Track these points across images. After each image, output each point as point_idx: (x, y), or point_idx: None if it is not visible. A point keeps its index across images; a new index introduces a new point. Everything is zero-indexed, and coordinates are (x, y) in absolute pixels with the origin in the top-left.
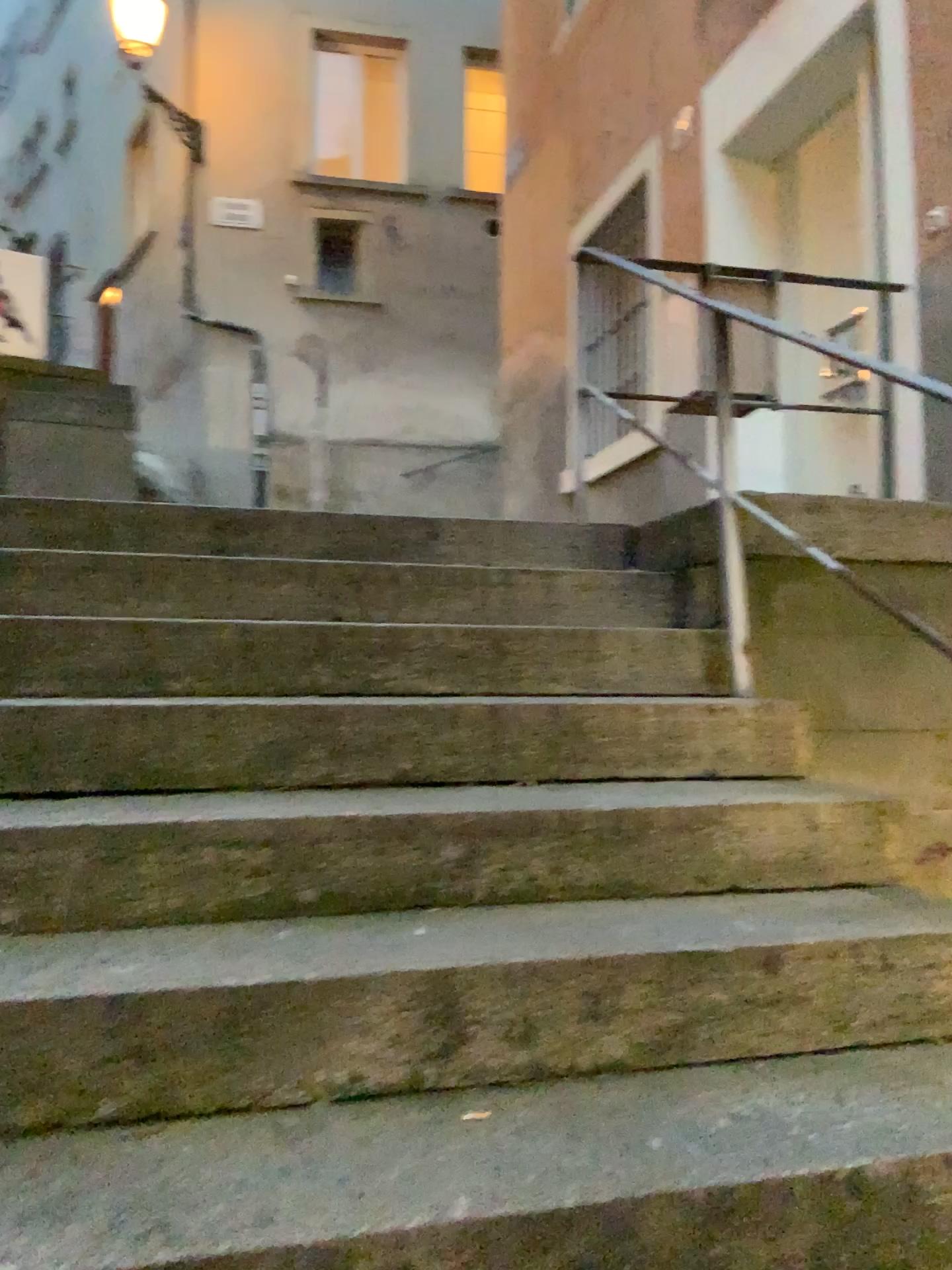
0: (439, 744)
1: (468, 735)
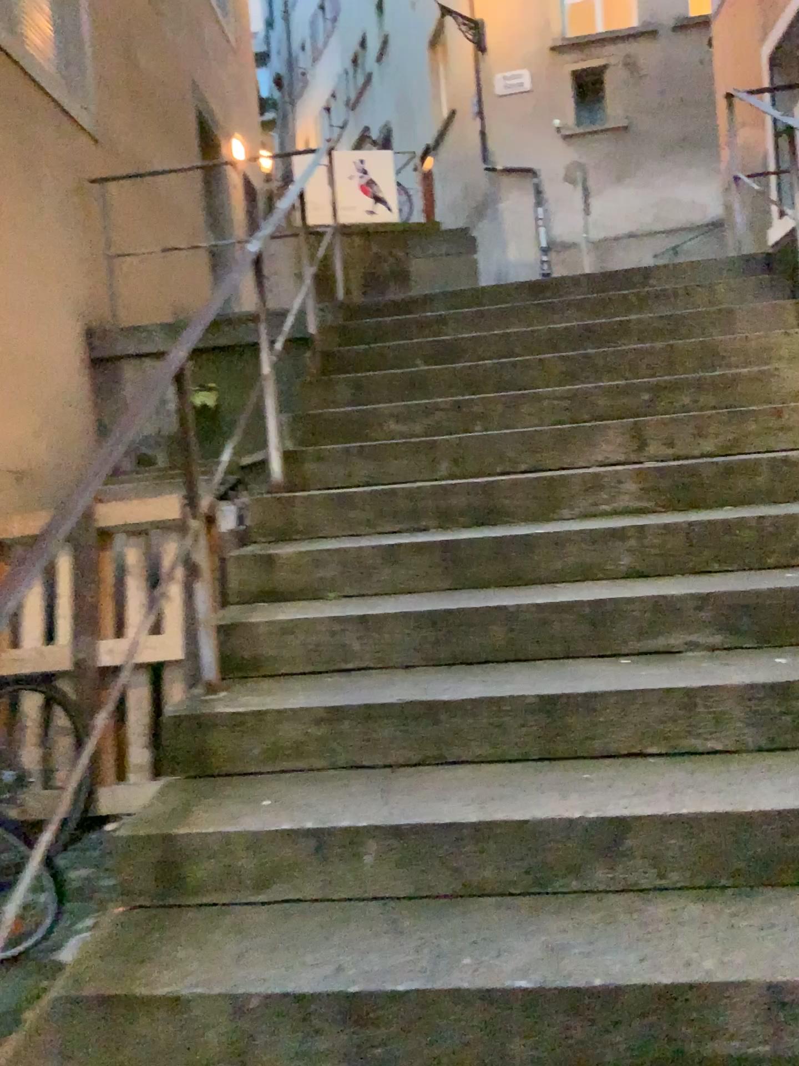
0: (644, 364)
1: (657, 359)
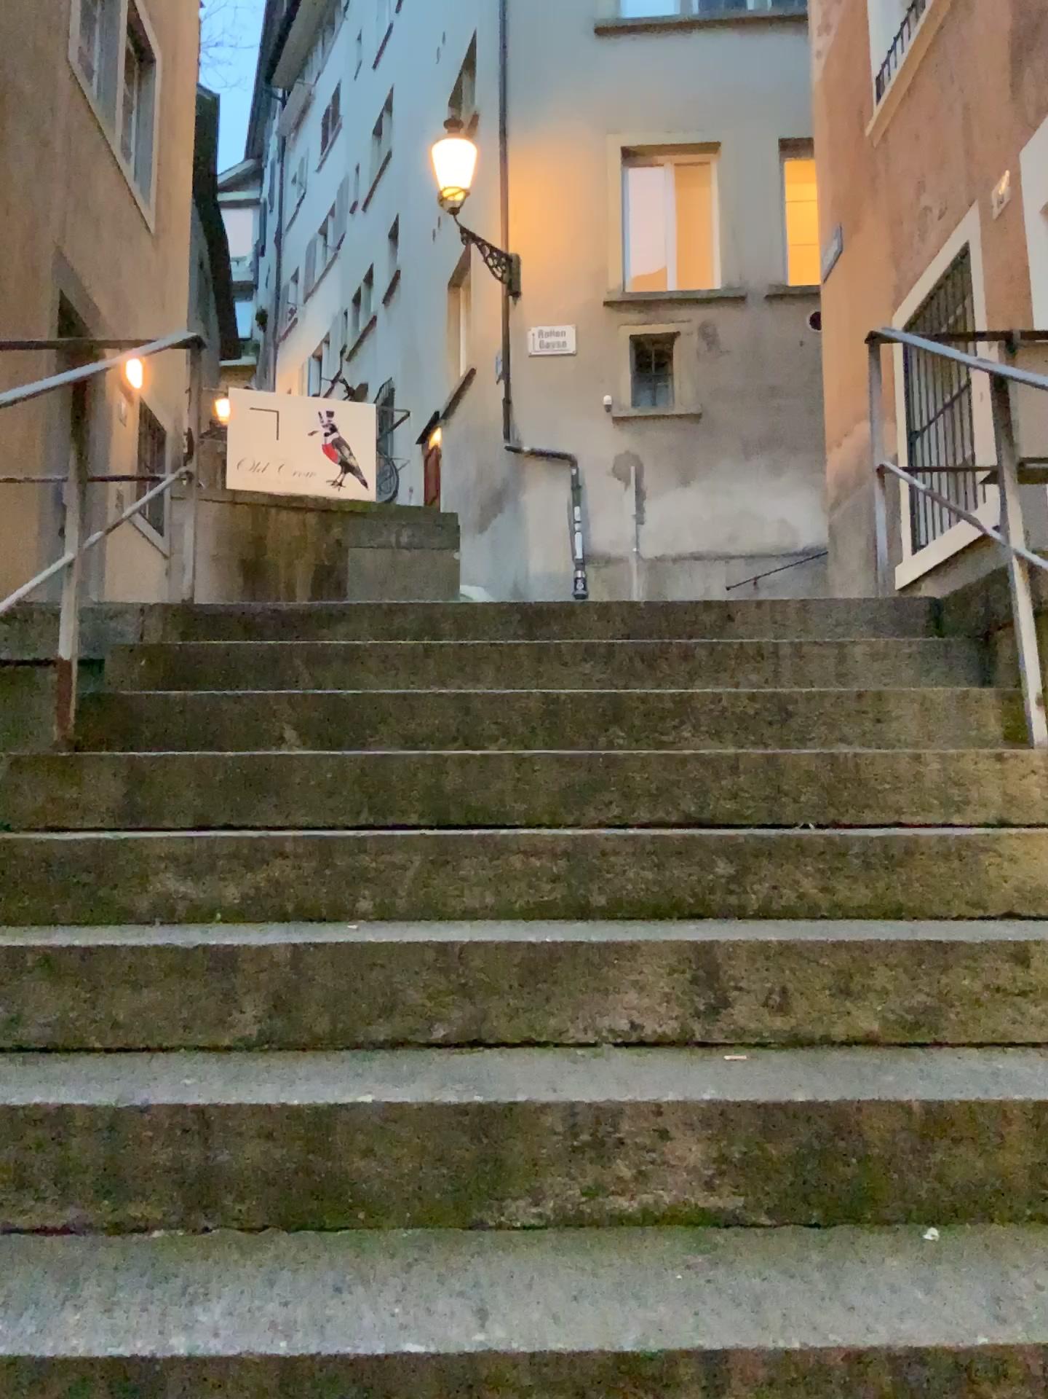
0: (722, 790)
1: (749, 782)
